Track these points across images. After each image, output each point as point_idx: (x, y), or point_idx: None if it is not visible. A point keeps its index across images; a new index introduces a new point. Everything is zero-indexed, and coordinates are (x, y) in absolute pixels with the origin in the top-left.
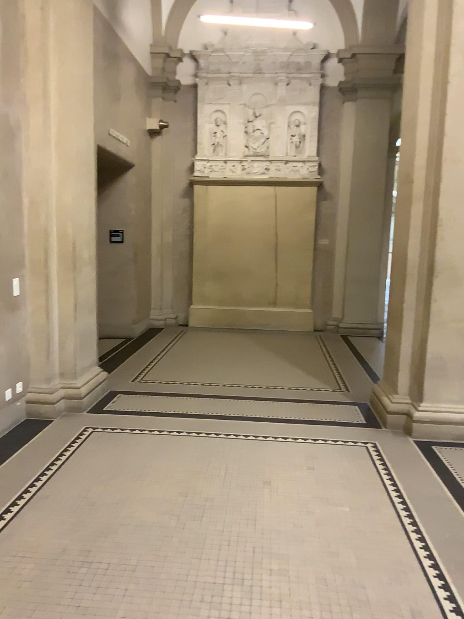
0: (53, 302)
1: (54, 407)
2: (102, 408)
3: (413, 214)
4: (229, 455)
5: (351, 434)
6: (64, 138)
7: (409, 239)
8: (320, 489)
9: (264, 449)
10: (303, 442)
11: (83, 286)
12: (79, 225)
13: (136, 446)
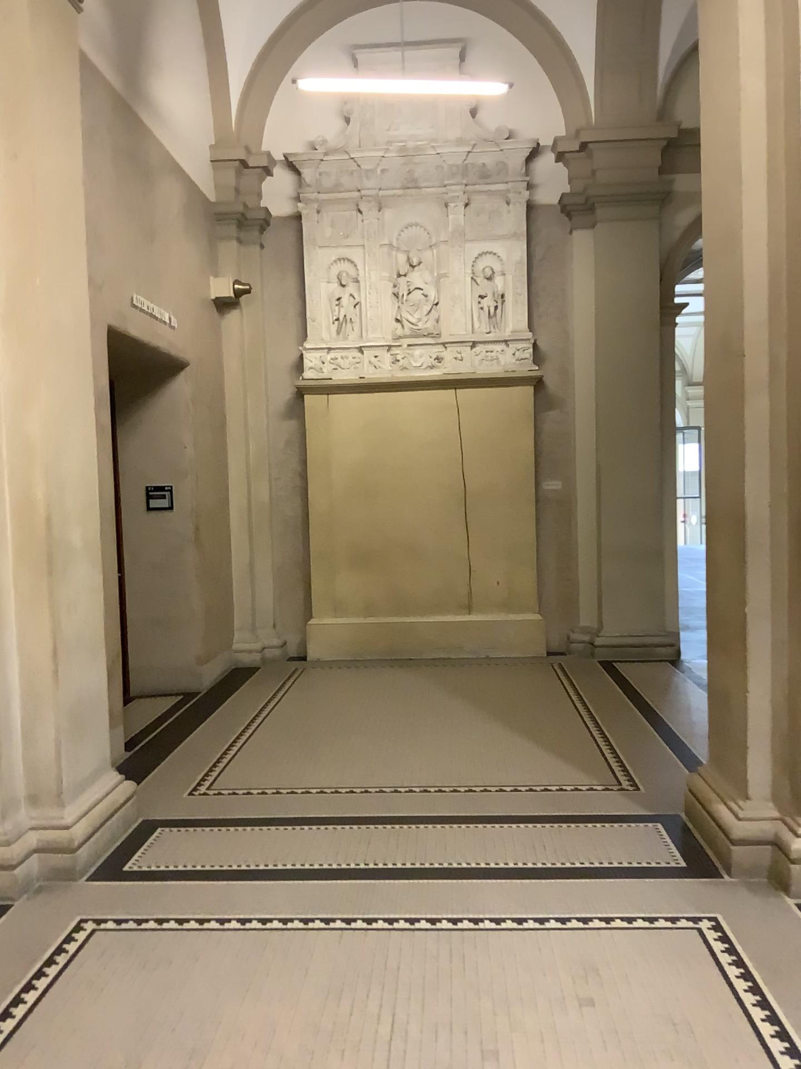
0: (9, 647)
1: (16, 874)
2: (121, 866)
3: (752, 419)
4: (399, 980)
5: (661, 899)
6: (22, 307)
7: (748, 471)
8: (619, 1068)
9: (476, 954)
10: (560, 928)
11: (73, 607)
12: (60, 482)
13: (187, 967)
